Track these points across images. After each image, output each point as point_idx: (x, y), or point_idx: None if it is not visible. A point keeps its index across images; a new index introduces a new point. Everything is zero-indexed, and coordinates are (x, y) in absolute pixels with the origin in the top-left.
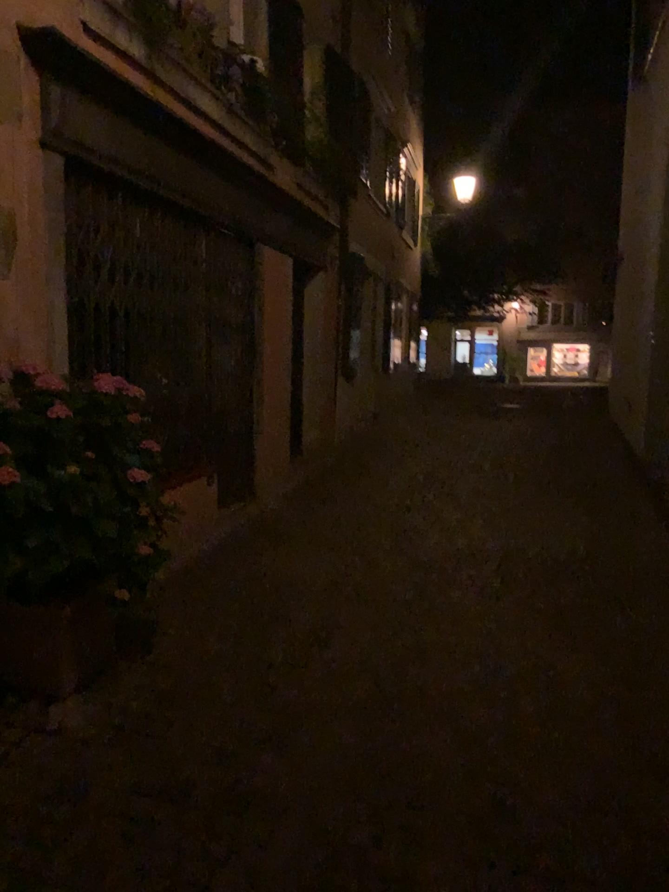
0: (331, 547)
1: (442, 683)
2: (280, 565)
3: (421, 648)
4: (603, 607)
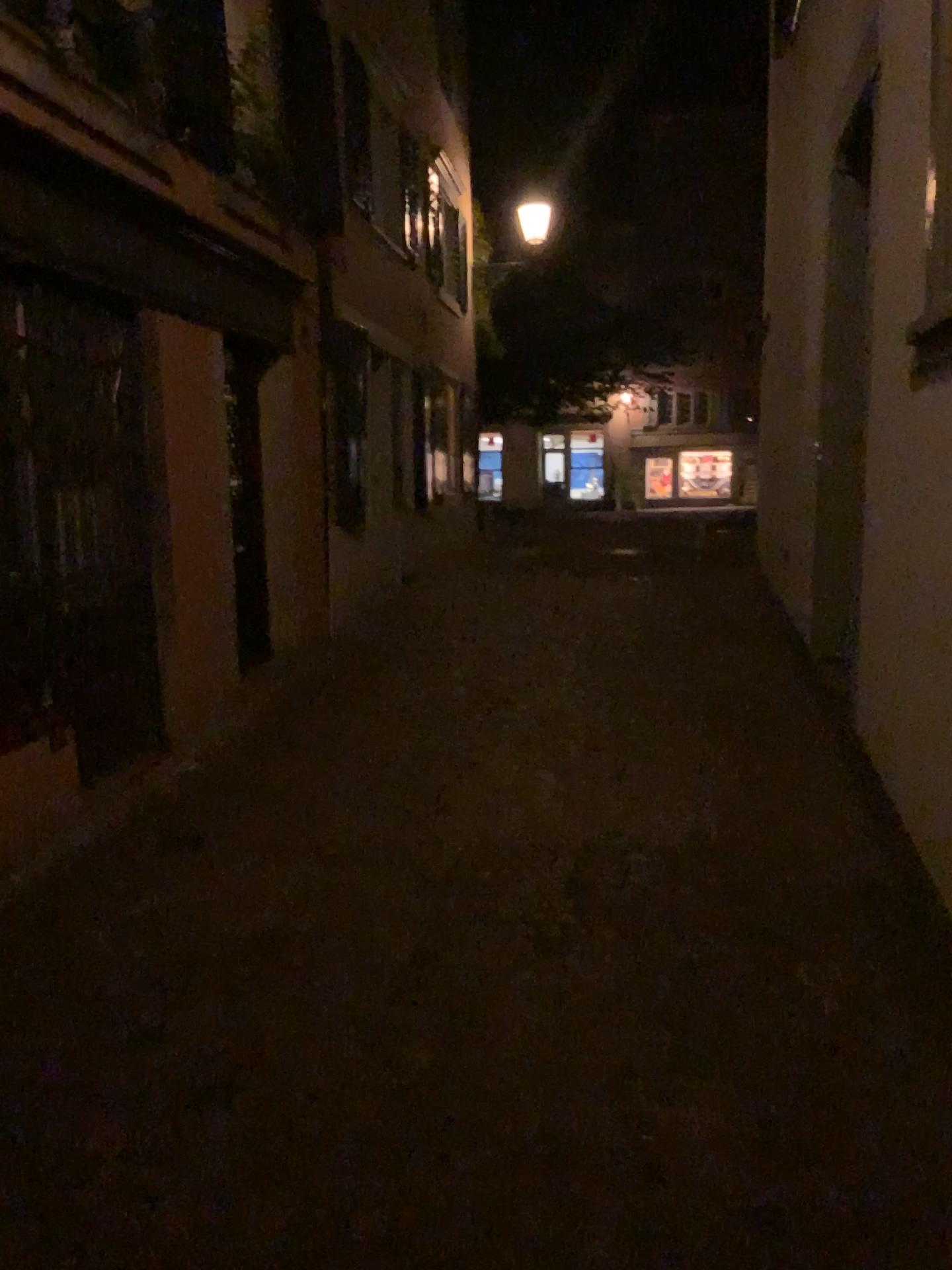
0: (280, 849)
1: (431, 1184)
2: (176, 898)
3: (405, 1086)
4: (745, 958)
